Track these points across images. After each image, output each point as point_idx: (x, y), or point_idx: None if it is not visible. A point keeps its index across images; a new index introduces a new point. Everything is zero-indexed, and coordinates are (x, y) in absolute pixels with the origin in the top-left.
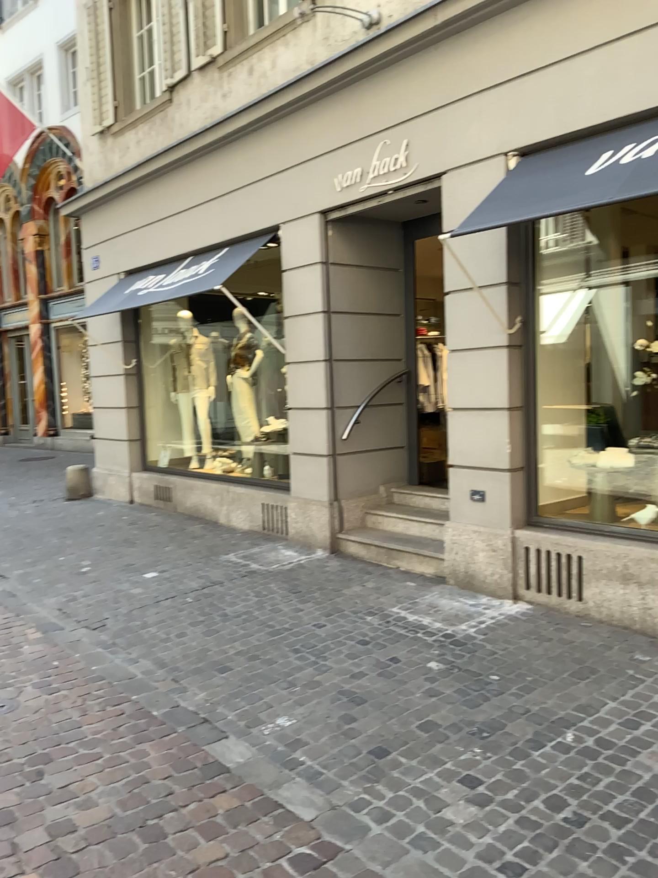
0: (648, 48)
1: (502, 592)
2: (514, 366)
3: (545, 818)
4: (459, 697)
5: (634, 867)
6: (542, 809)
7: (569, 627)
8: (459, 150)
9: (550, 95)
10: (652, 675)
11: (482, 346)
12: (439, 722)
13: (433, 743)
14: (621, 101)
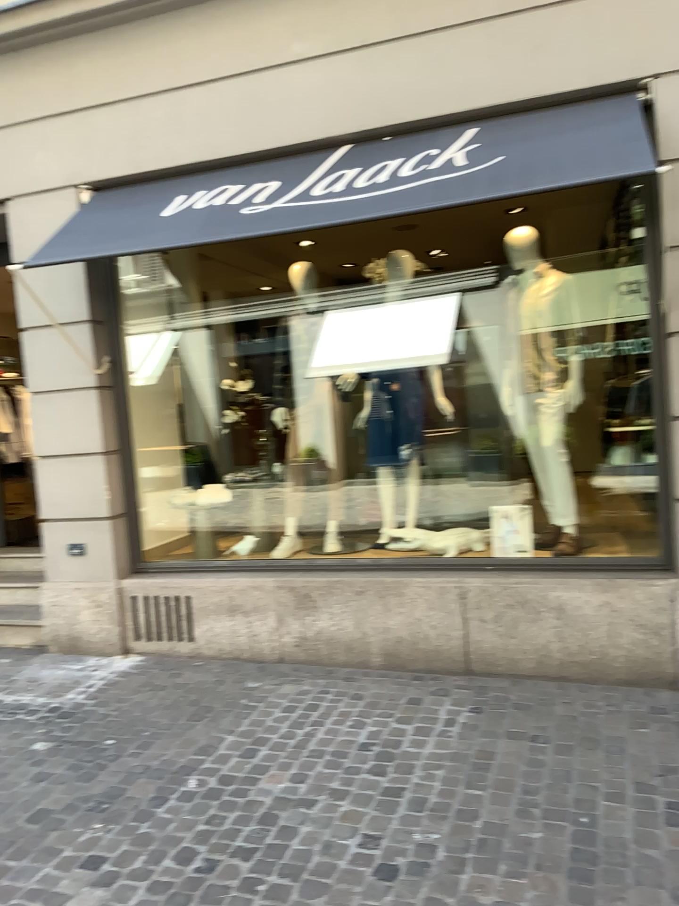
0: (215, 101)
1: (113, 648)
2: (108, 408)
3: (178, 875)
4: (74, 773)
5: (266, 894)
6: (174, 867)
7: (185, 670)
8: (29, 175)
9: (125, 130)
10: (266, 700)
11: (71, 387)
12: (54, 807)
13: (47, 834)
14: (194, 147)
